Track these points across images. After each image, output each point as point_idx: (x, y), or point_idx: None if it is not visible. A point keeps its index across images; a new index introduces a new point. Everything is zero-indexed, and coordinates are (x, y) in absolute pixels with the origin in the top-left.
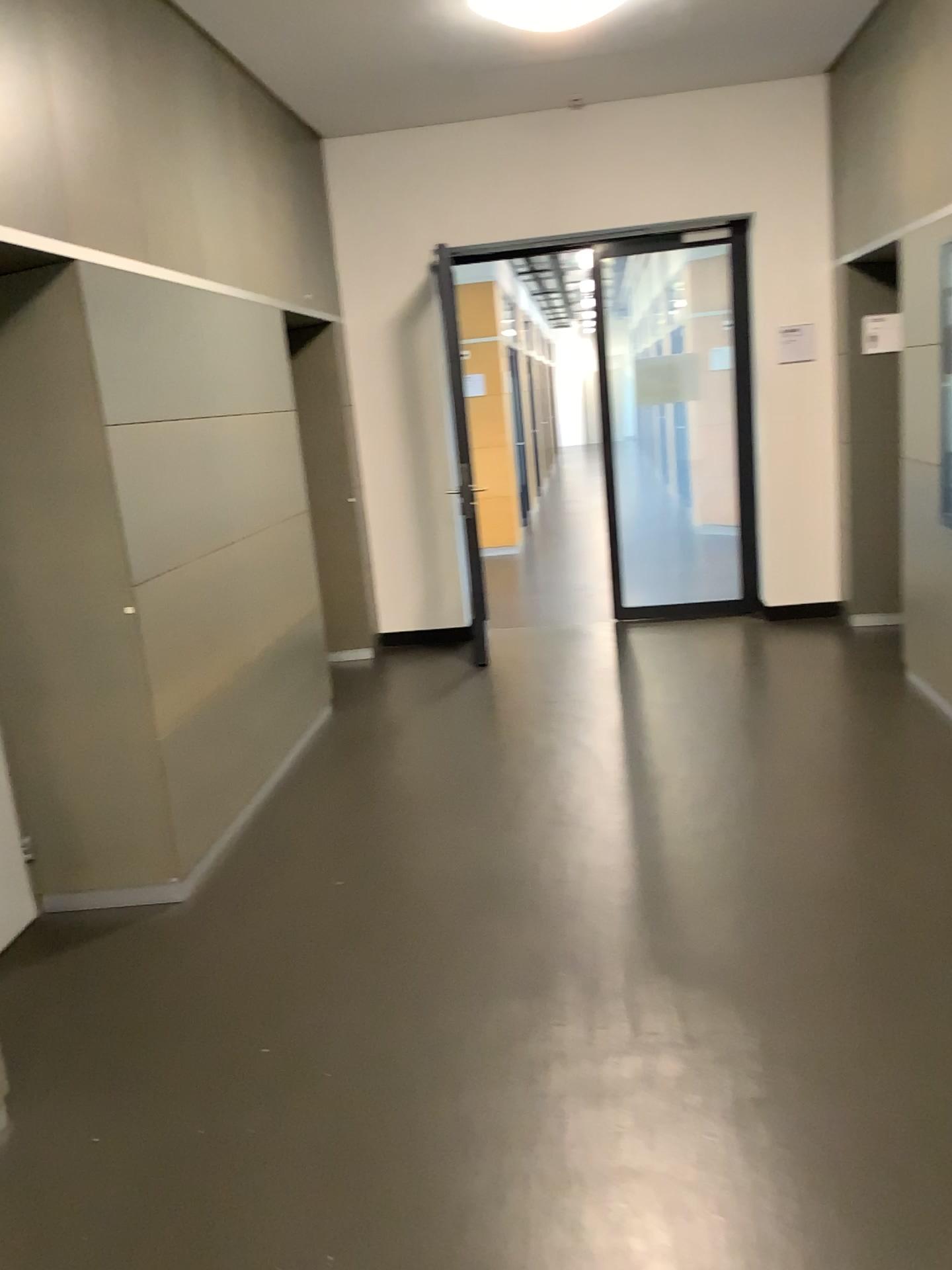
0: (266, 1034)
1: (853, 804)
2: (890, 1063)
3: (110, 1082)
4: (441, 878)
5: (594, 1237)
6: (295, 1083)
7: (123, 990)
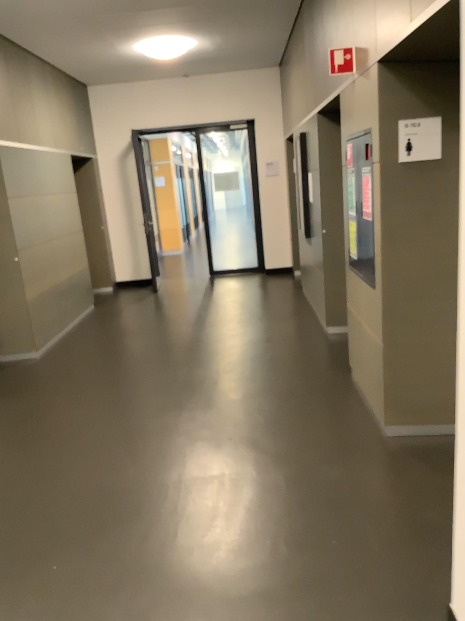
0: (62, 382)
1: (262, 324)
2: (238, 375)
3: (14, 394)
4: (123, 348)
5: (146, 409)
6: (70, 390)
7: (17, 377)
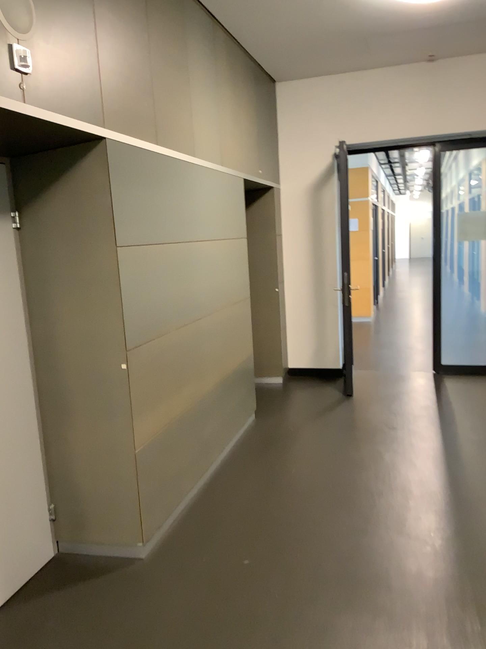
0: None
1: None
2: None
3: None
4: (317, 573)
5: None
6: None
7: (88, 639)
